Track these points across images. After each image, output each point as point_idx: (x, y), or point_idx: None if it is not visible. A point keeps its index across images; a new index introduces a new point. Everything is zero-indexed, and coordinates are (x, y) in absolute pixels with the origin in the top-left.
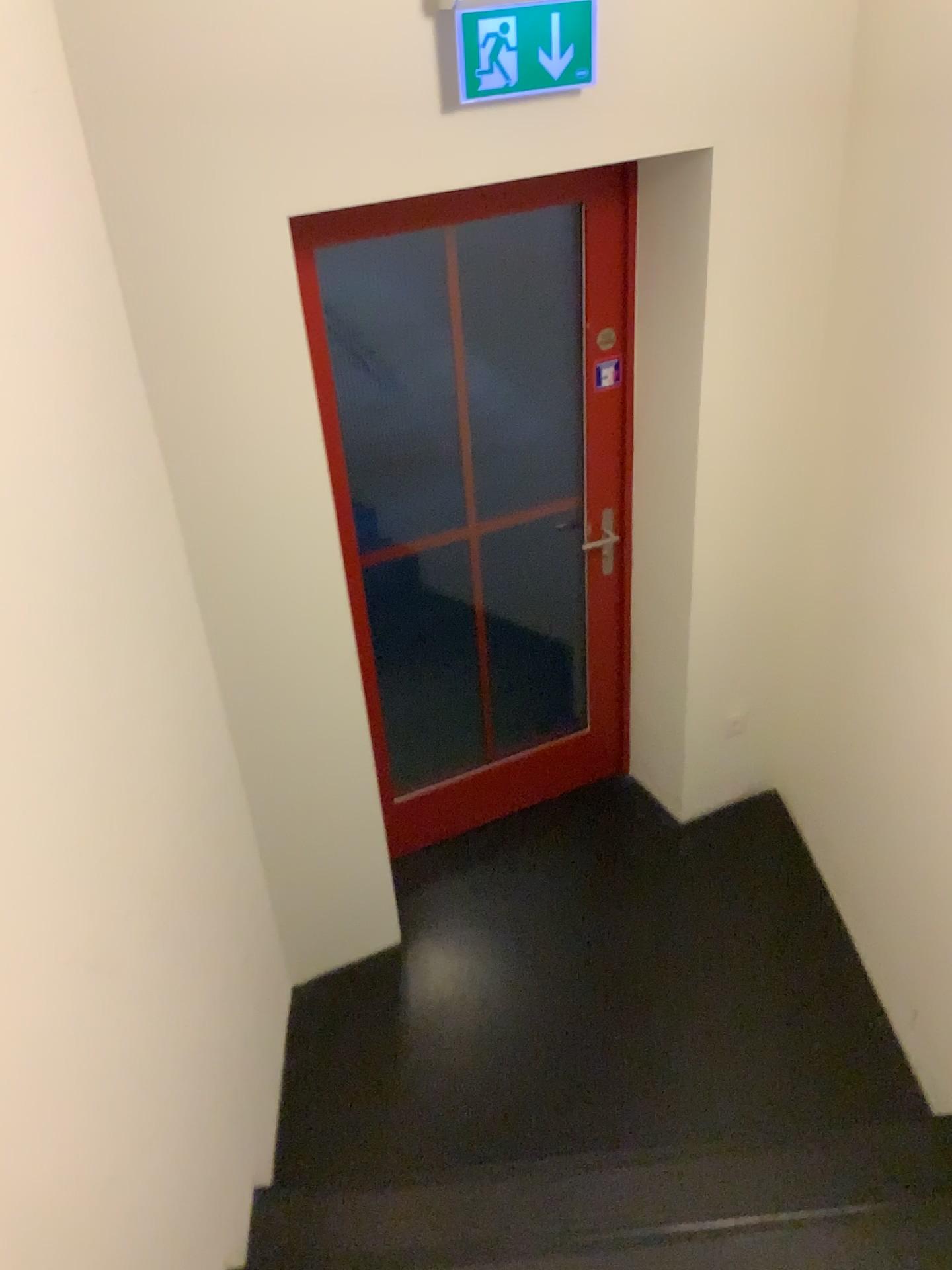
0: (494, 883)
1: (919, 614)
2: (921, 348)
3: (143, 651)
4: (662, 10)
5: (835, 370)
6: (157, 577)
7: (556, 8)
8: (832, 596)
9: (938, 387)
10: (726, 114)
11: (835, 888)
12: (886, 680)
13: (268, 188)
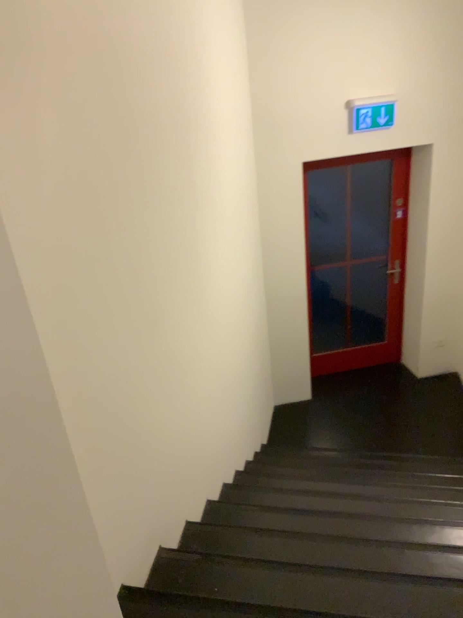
0: (344, 388)
1: None
2: None
3: (252, 271)
4: (417, 105)
5: None
6: (256, 255)
7: (383, 106)
8: None
9: None
10: (437, 134)
11: None
12: None
13: (297, 154)
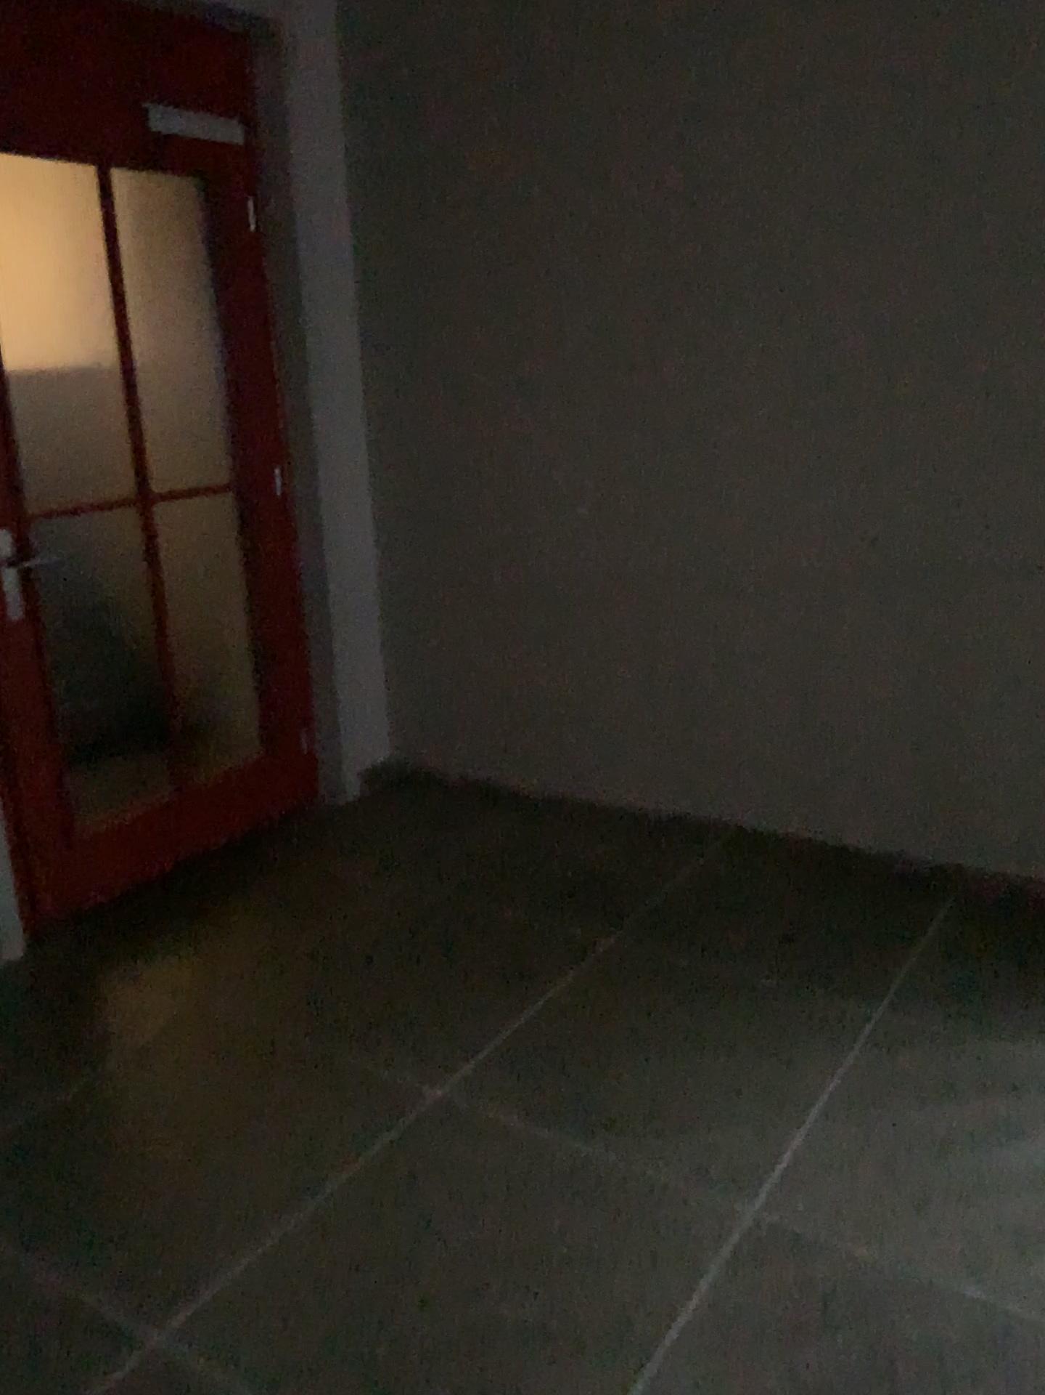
0: None
1: None
2: None
3: None
4: None
5: None
6: None
7: None
8: None
9: None
10: None
11: None
12: None
13: None
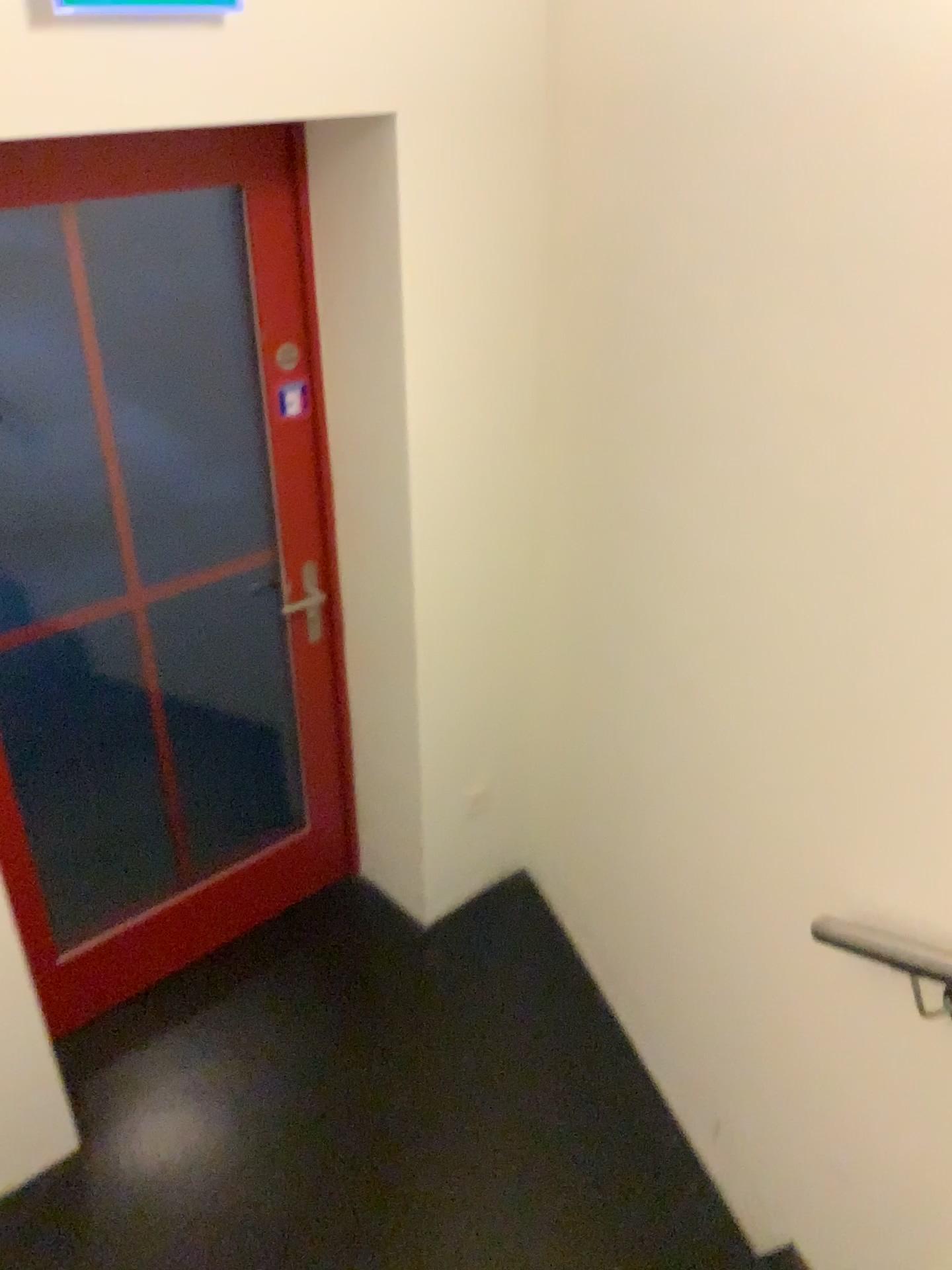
0: (201, 1043)
1: (685, 659)
2: (662, 347)
3: None
4: None
5: (555, 389)
6: None
7: None
8: (574, 647)
9: (688, 389)
10: (411, 73)
11: (607, 983)
12: (649, 740)
13: None
